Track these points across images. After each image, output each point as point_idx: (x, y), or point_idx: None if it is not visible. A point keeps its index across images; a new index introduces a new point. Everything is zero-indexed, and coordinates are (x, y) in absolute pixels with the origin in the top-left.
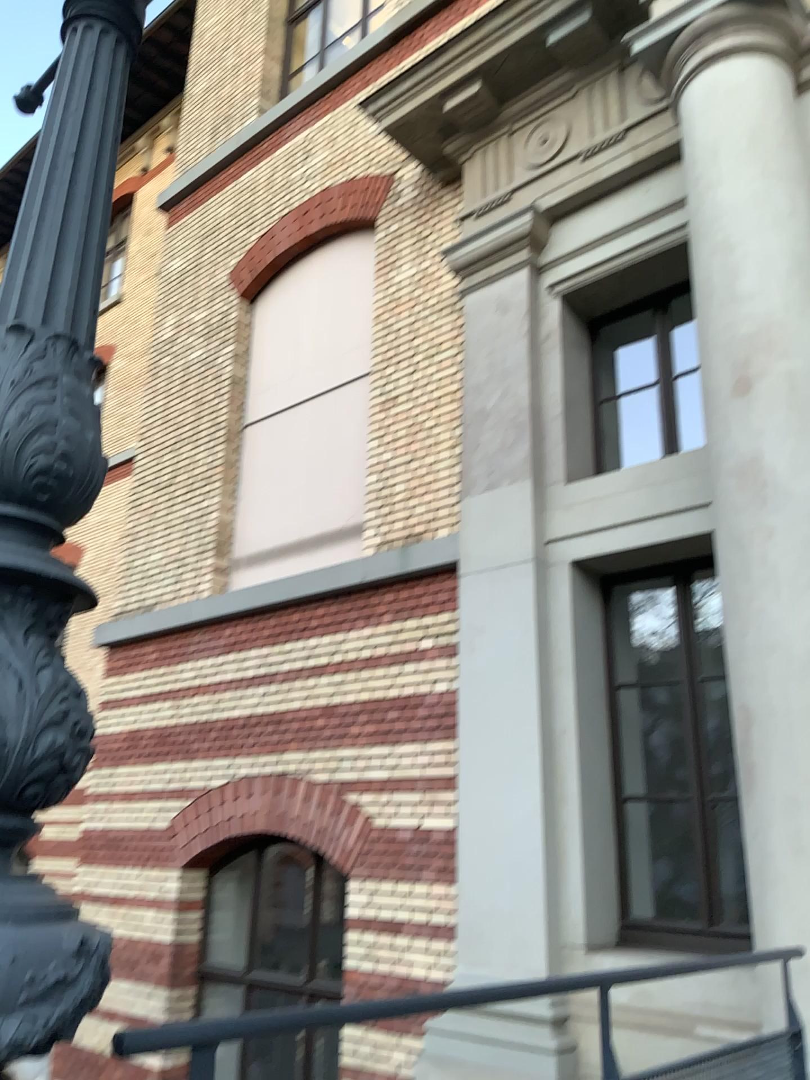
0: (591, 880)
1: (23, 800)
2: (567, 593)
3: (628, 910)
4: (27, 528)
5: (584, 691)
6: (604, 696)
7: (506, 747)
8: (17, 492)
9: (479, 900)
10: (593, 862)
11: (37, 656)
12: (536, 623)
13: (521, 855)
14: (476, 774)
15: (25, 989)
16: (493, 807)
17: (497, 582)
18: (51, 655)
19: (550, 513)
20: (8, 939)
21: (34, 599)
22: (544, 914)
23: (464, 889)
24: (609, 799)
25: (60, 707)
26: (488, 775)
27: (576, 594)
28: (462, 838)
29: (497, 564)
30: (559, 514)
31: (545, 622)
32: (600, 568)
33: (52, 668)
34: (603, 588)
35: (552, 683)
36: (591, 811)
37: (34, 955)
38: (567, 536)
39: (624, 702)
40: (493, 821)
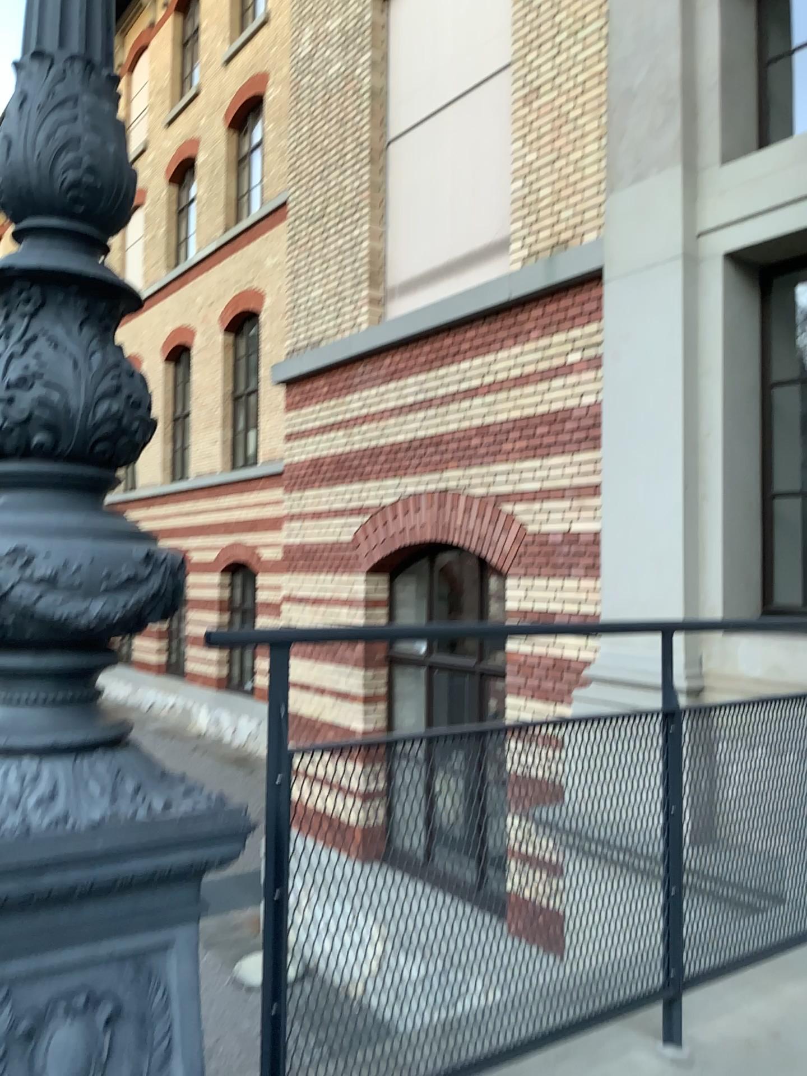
0: (731, 571)
1: (90, 454)
2: (714, 290)
3: (767, 597)
4: (67, 236)
5: (730, 392)
6: (751, 395)
7: (647, 449)
8: (51, 205)
9: (621, 590)
10: (734, 555)
11: (84, 341)
12: (680, 325)
13: (661, 549)
14: (618, 477)
15: (100, 581)
16: (634, 507)
17: (641, 285)
18: (98, 341)
19: (698, 203)
20: (85, 548)
21: (76, 295)
22: (682, 601)
23: (607, 581)
24: (753, 496)
25: (110, 382)
26: (630, 478)
27: (724, 291)
28: (605, 536)
29: (640, 265)
30: (707, 204)
31: (690, 323)
32: (751, 260)
33: (100, 352)
34: (754, 282)
35: (695, 384)
36: (733, 508)
37: (104, 559)
38: (715, 227)
39: (774, 400)
40: (635, 519)
